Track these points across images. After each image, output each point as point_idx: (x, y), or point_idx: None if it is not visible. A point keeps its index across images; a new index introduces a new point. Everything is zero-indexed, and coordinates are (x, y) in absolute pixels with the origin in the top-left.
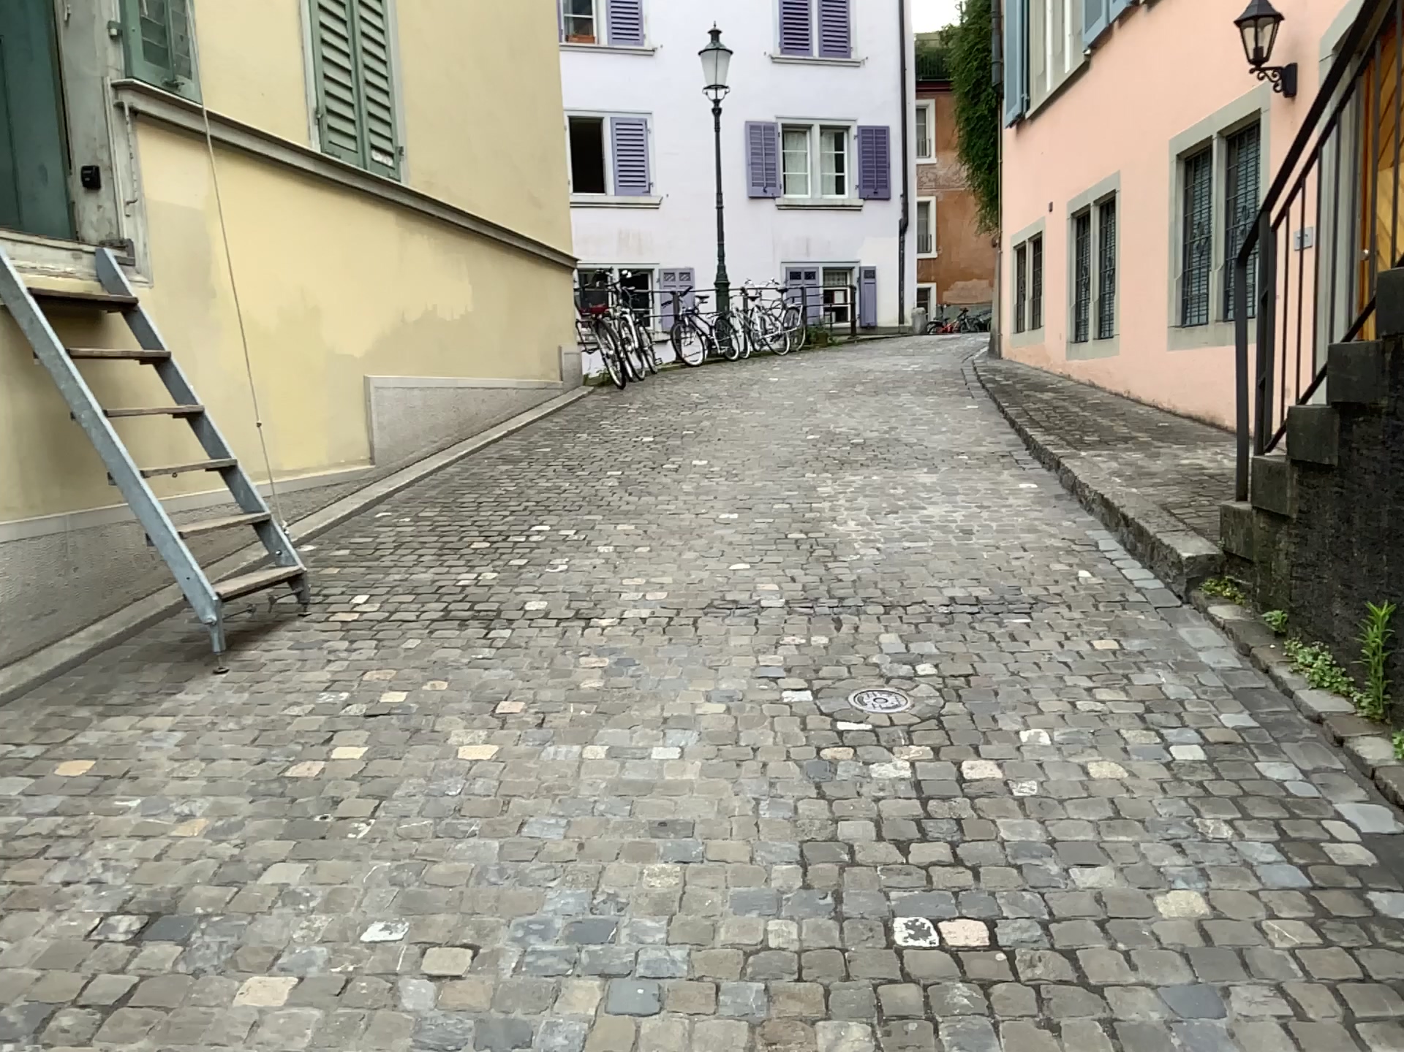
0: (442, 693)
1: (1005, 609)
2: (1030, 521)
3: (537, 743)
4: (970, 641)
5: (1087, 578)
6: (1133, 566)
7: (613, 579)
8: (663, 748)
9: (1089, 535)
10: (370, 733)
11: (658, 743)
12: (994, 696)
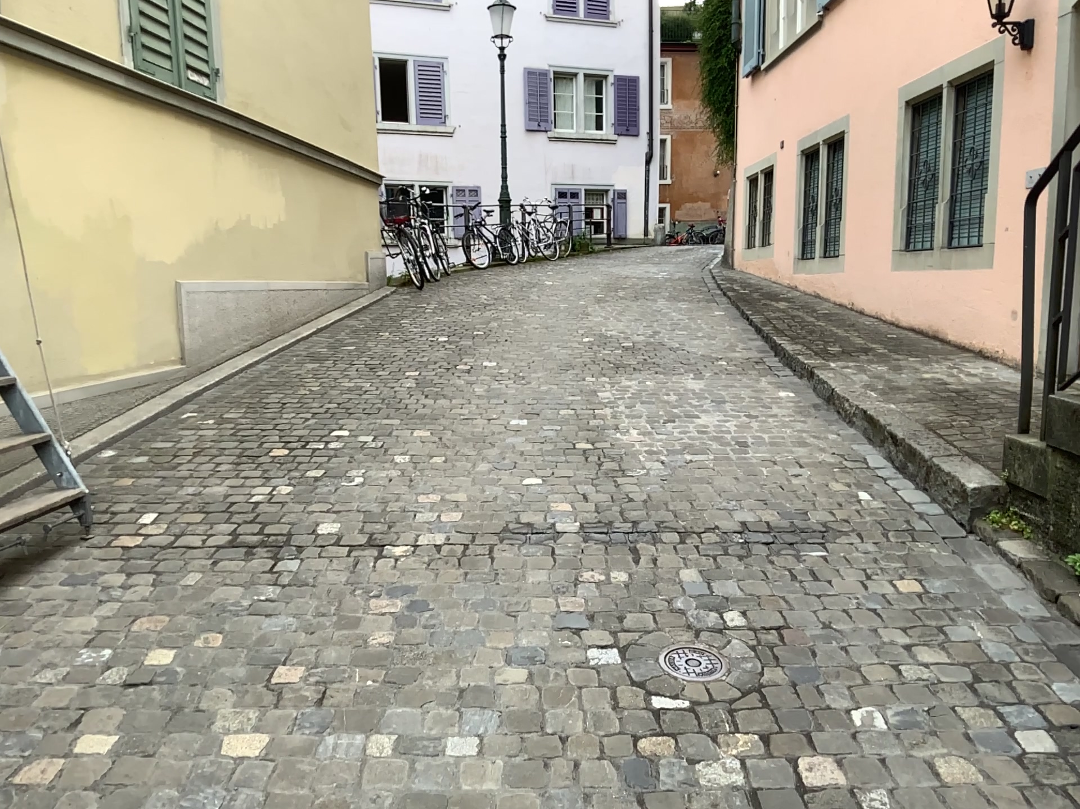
0: (218, 649)
1: (797, 538)
2: (798, 432)
3: (317, 727)
4: (770, 579)
5: (866, 501)
6: (907, 488)
7: (408, 496)
8: (461, 736)
9: (855, 449)
10: (127, 710)
11: (454, 727)
12: (811, 657)
